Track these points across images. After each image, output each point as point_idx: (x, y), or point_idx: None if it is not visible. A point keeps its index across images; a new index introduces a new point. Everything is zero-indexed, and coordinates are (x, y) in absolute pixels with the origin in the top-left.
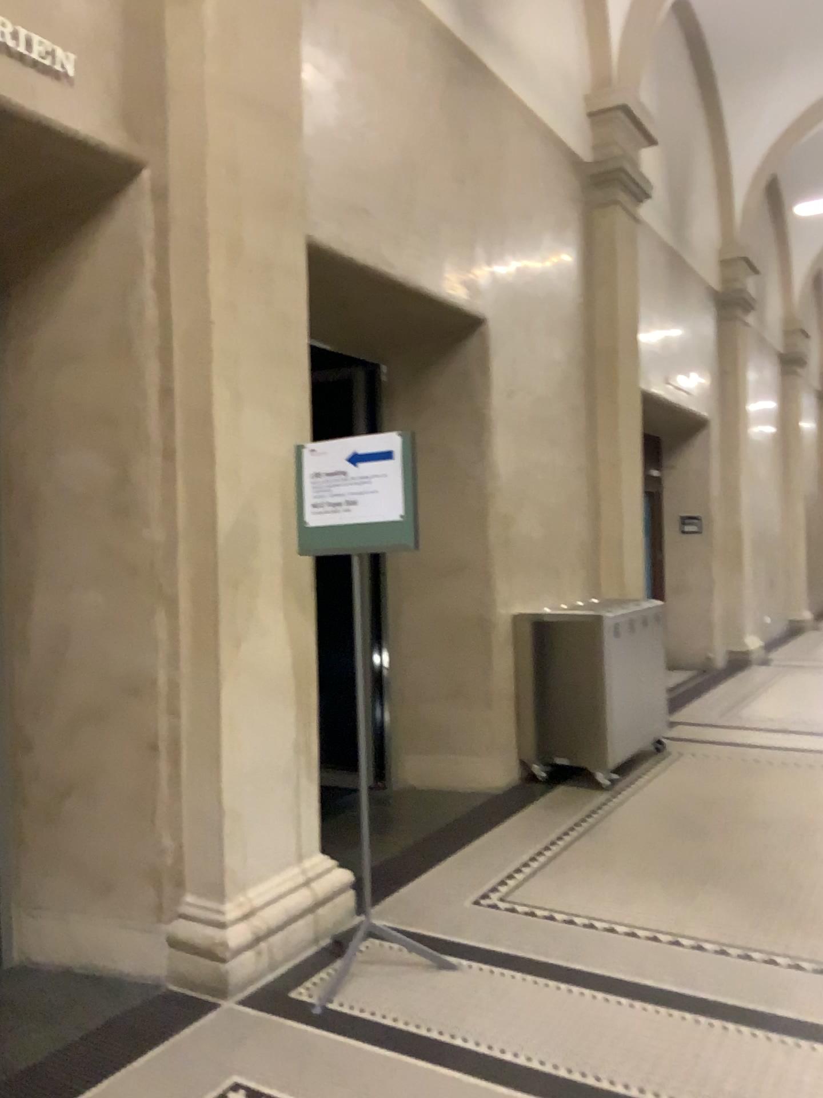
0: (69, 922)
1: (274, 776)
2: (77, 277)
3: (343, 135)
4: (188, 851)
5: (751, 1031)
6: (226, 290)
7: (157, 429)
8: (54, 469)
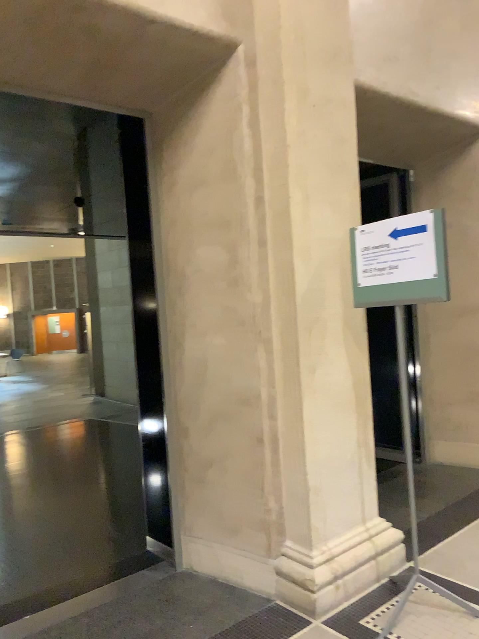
0: (213, 550)
1: (343, 464)
2: (200, 128)
3: (378, 3)
4: (286, 512)
5: None
6: (297, 120)
7: (254, 224)
8: (191, 256)
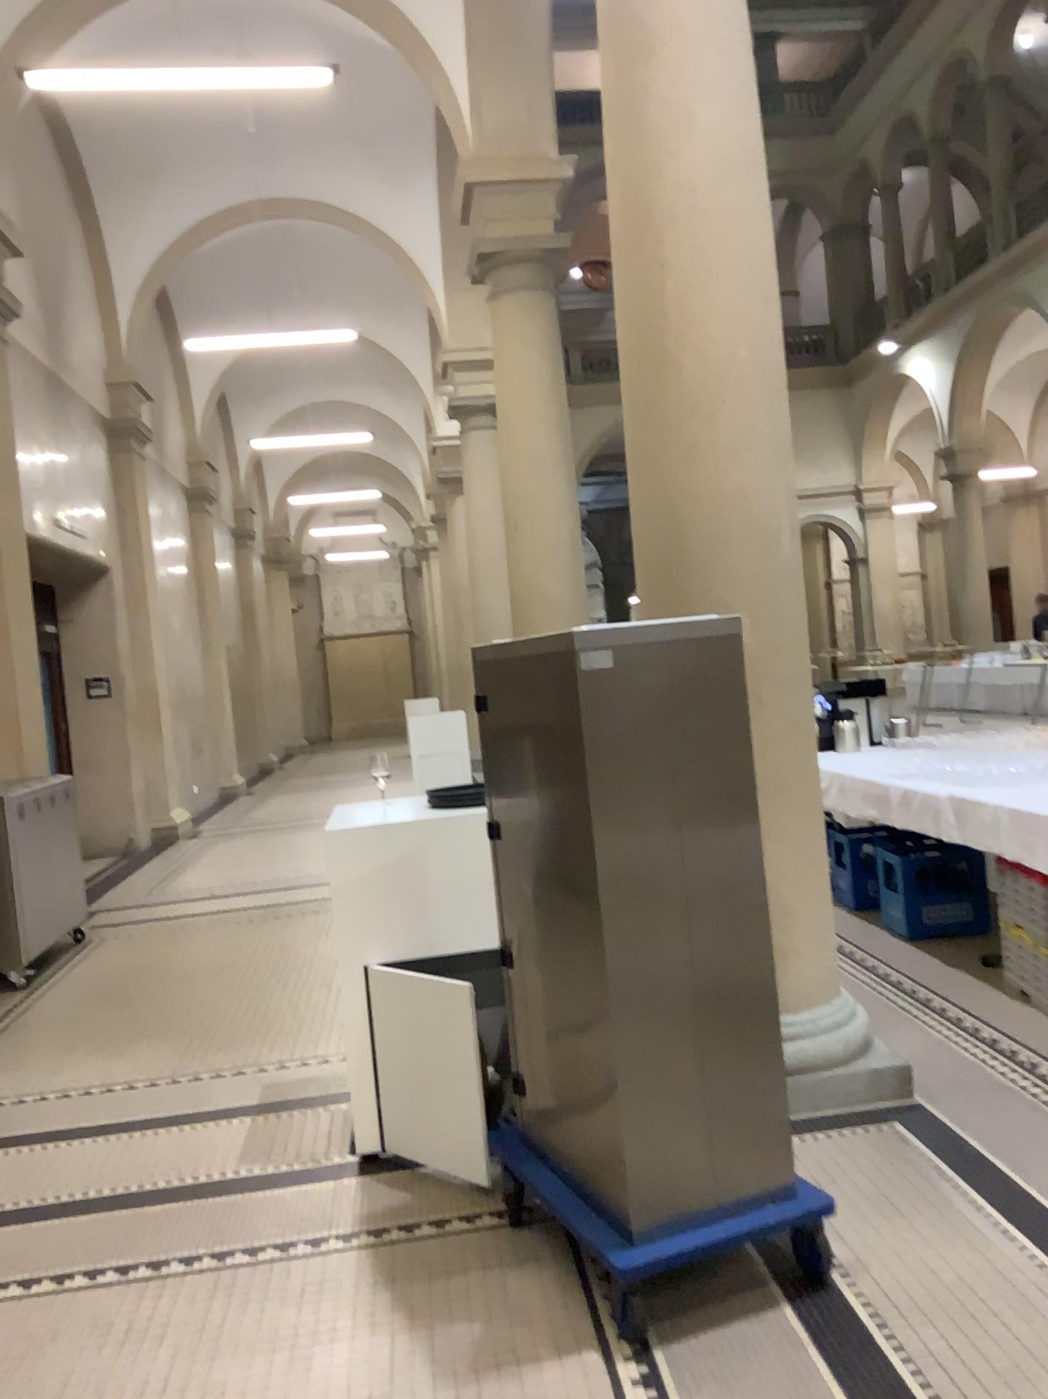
0: None
1: None
2: None
3: None
4: None
5: (179, 1135)
6: None
7: None
8: None
